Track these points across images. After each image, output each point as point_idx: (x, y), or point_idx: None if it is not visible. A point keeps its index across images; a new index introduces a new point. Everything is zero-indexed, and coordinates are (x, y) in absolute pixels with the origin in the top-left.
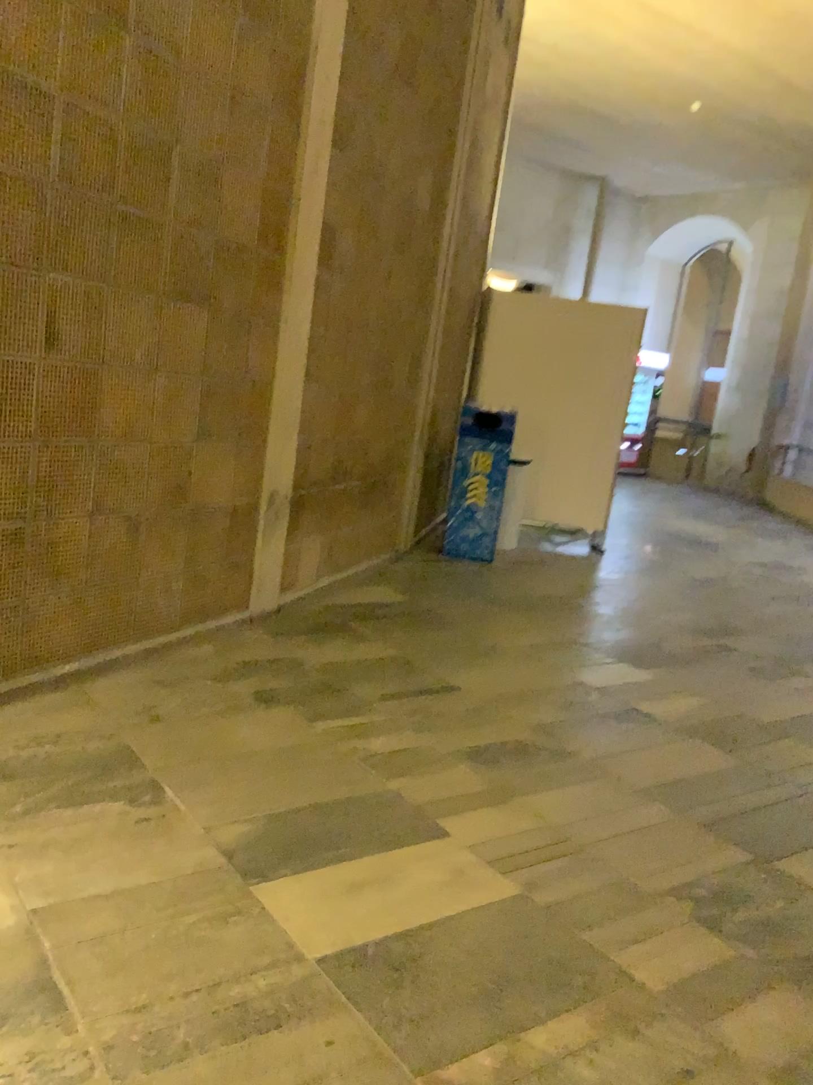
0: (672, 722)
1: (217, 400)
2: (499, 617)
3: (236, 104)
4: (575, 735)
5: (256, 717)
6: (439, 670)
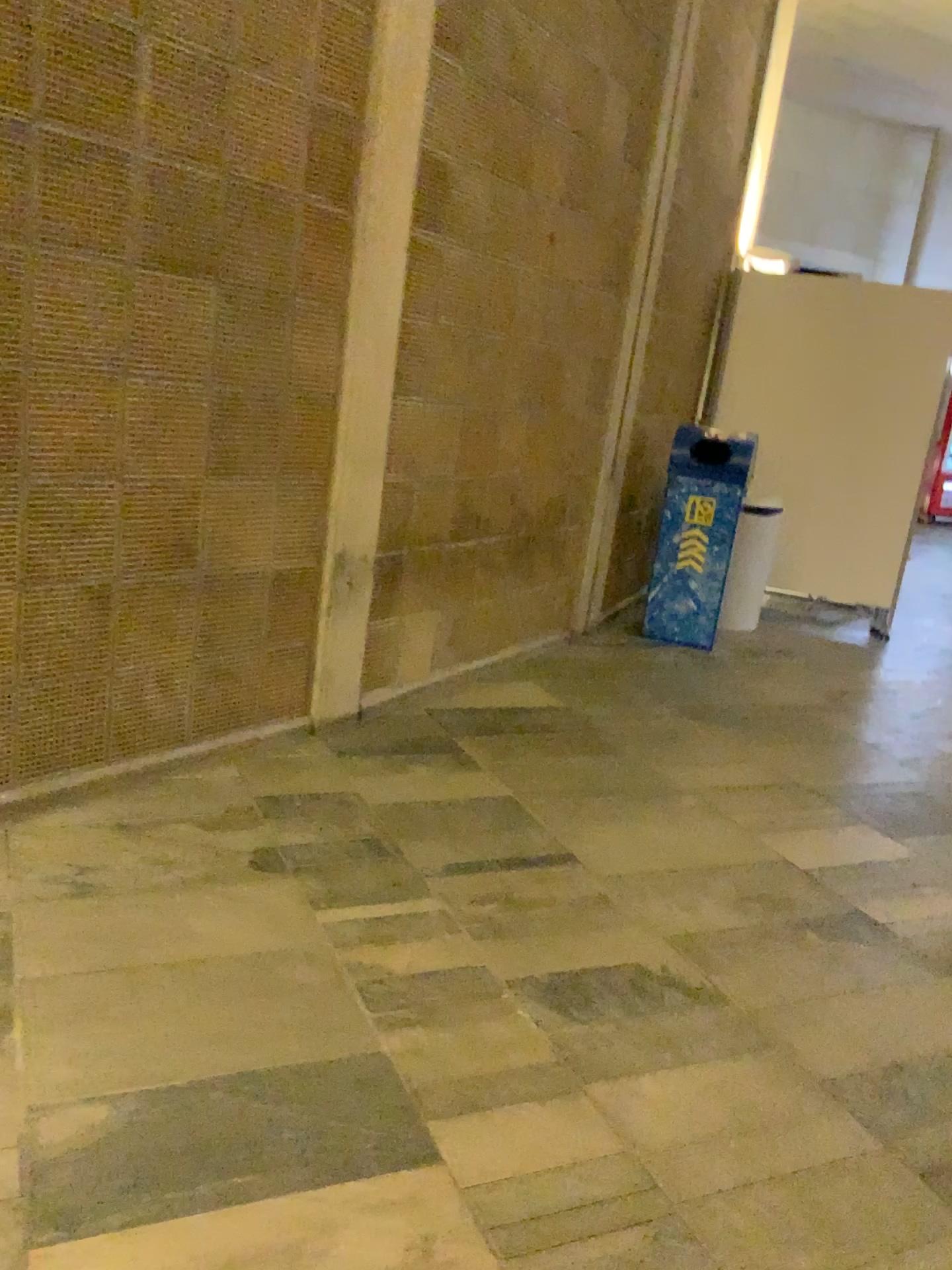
0: (916, 945)
1: (234, 417)
2: (685, 738)
3: None
4: (736, 961)
5: (227, 896)
6: (555, 826)
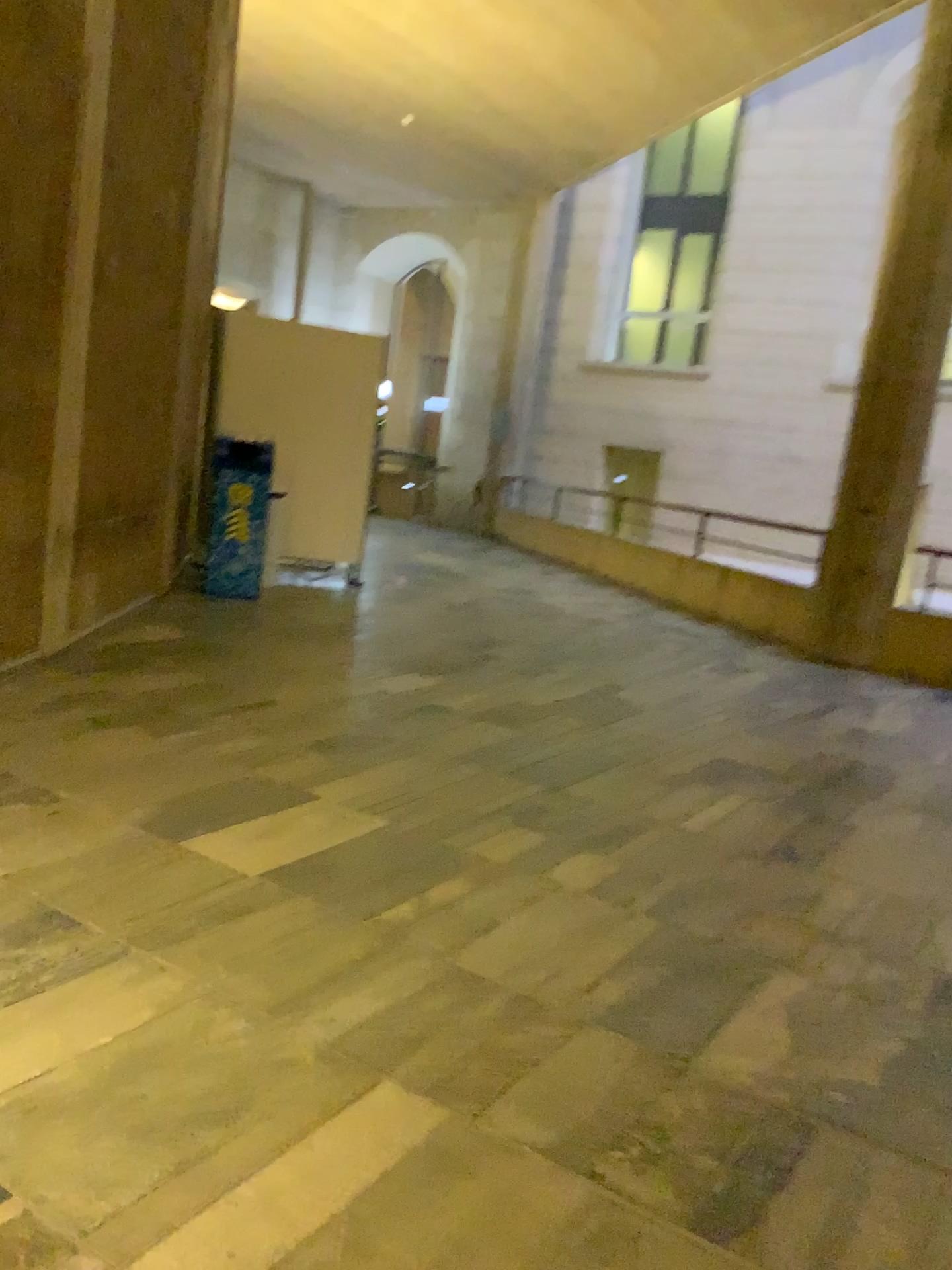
0: (467, 711)
1: (11, 429)
2: (287, 644)
3: (23, 127)
4: (392, 725)
5: (104, 734)
6: (253, 688)
